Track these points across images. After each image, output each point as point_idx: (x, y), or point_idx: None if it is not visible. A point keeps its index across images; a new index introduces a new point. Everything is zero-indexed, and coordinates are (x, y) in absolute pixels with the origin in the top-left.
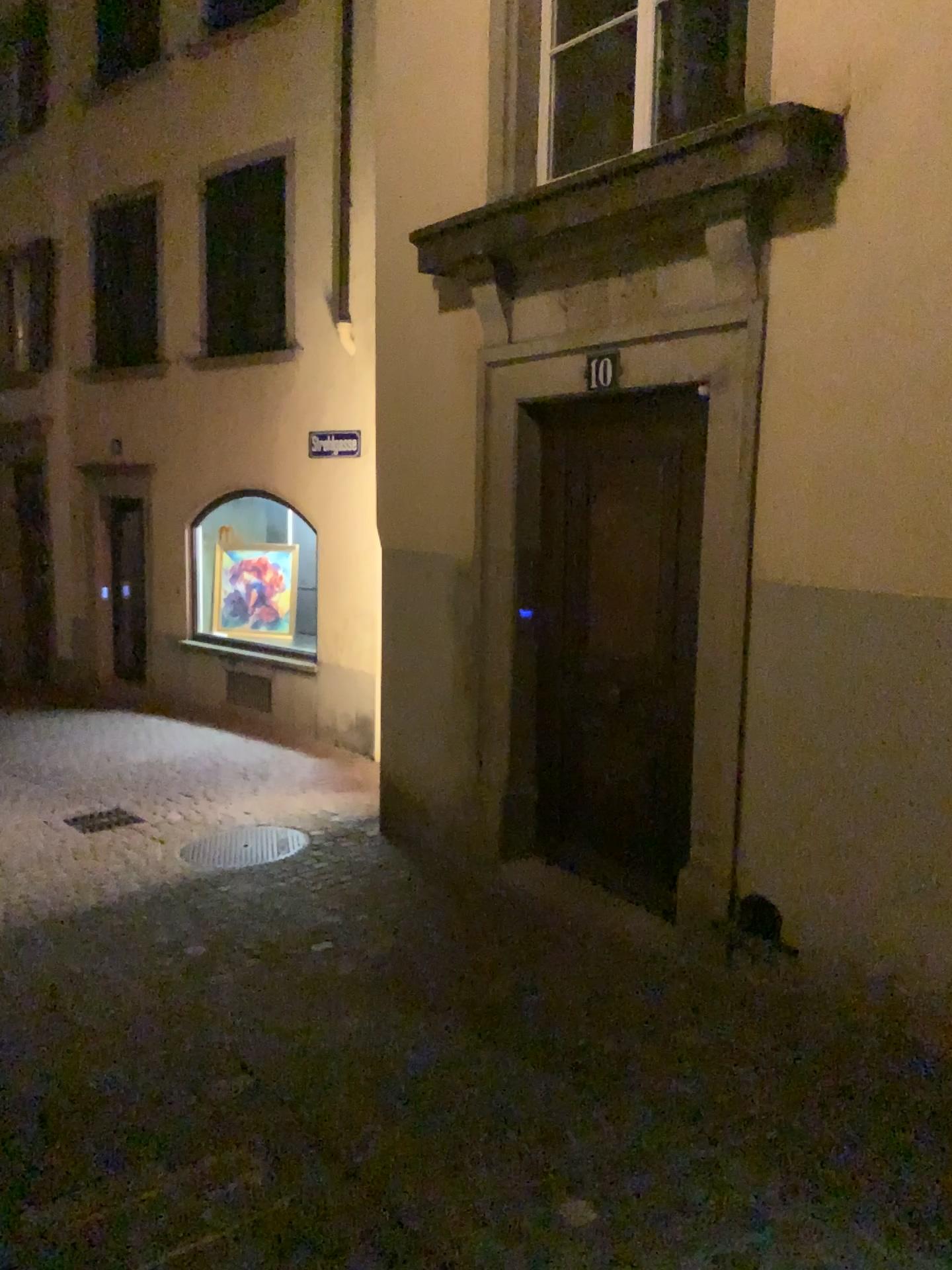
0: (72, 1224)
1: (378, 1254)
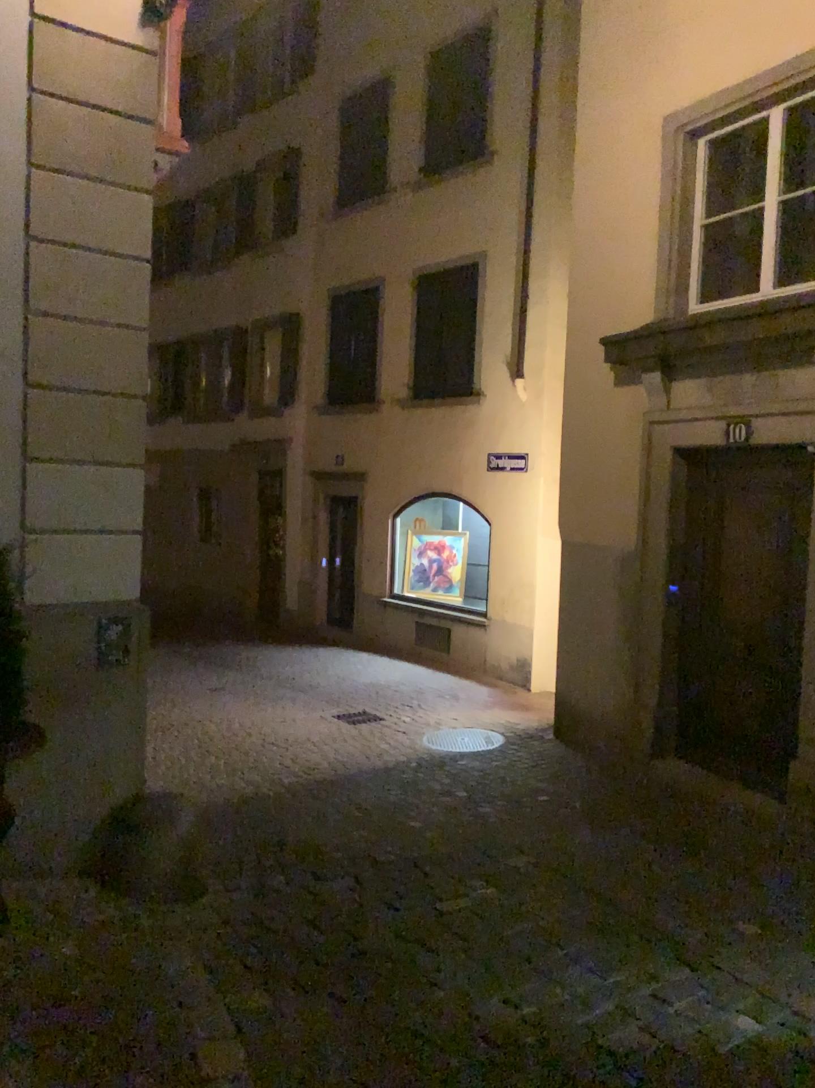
0: (461, 912)
1: (637, 939)
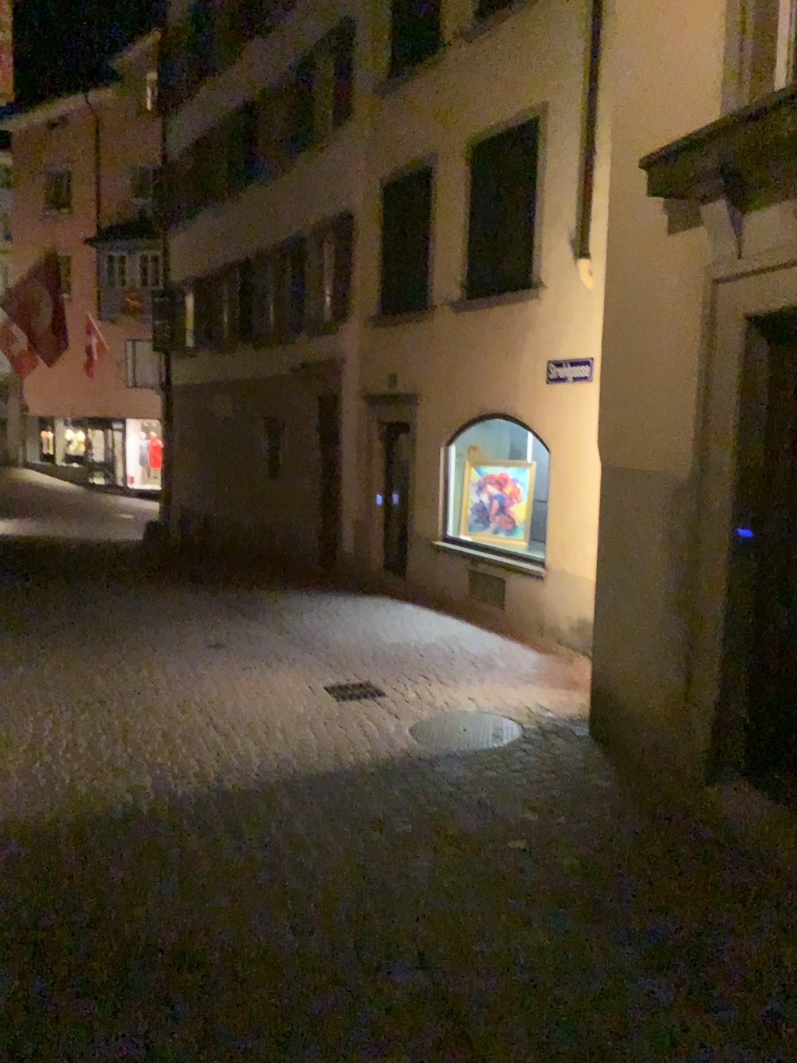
0: None
1: None
